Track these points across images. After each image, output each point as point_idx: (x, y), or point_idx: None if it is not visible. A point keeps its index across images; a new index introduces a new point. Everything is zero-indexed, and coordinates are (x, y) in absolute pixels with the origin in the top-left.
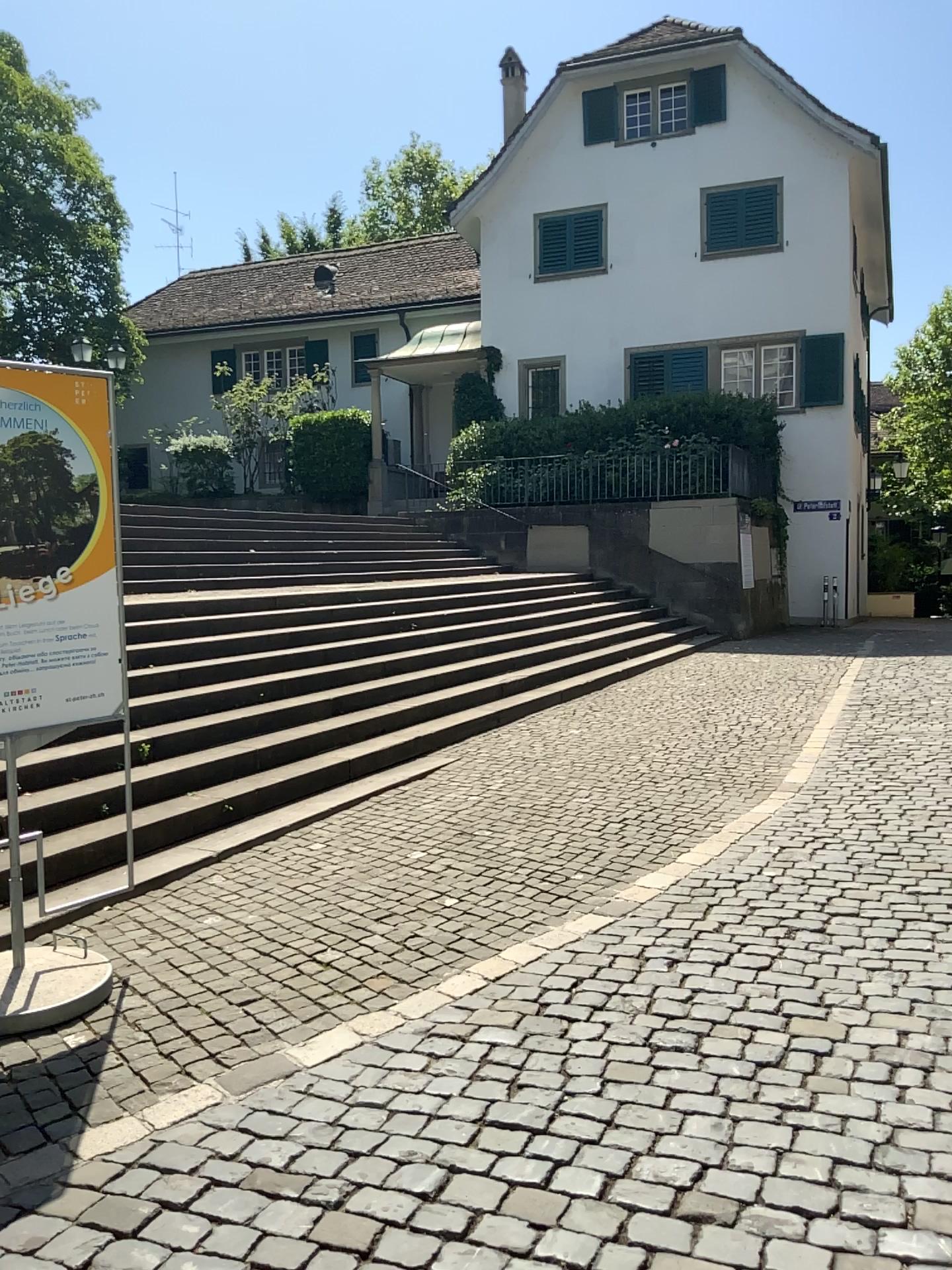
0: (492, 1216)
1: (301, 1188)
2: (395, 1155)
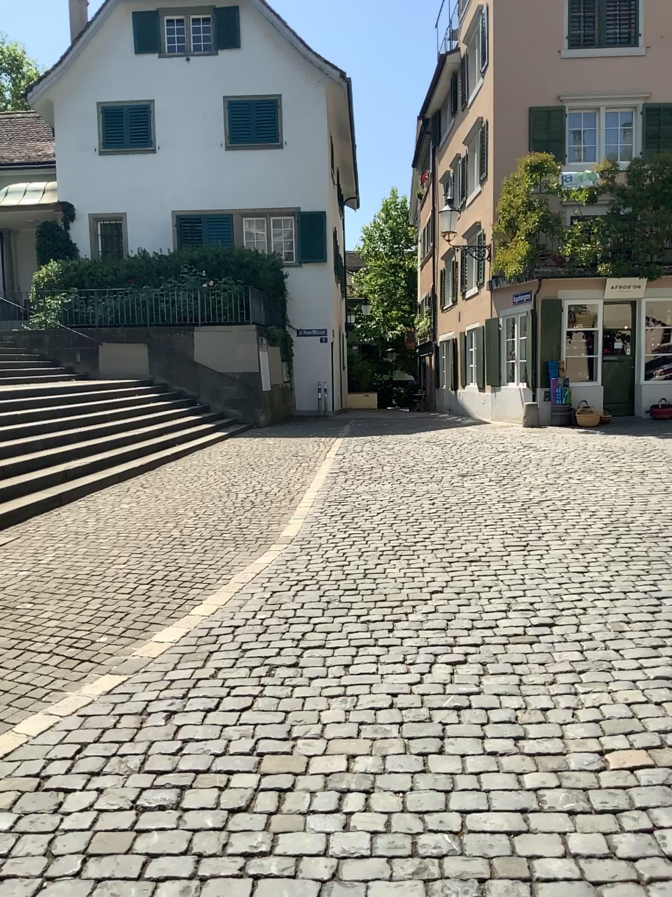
0: None
1: None
2: None
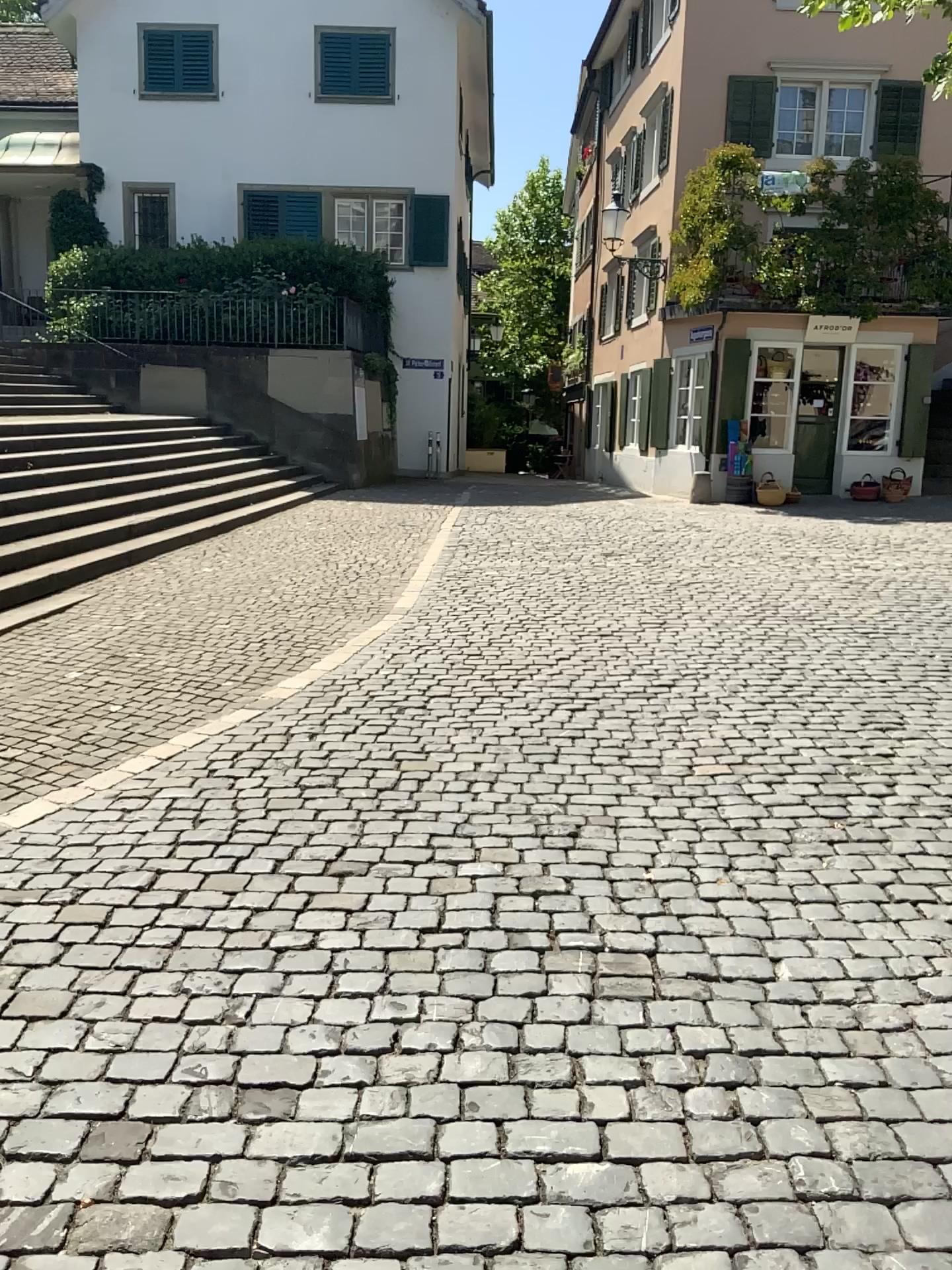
0: (196, 890)
1: (40, 894)
2: (112, 868)
